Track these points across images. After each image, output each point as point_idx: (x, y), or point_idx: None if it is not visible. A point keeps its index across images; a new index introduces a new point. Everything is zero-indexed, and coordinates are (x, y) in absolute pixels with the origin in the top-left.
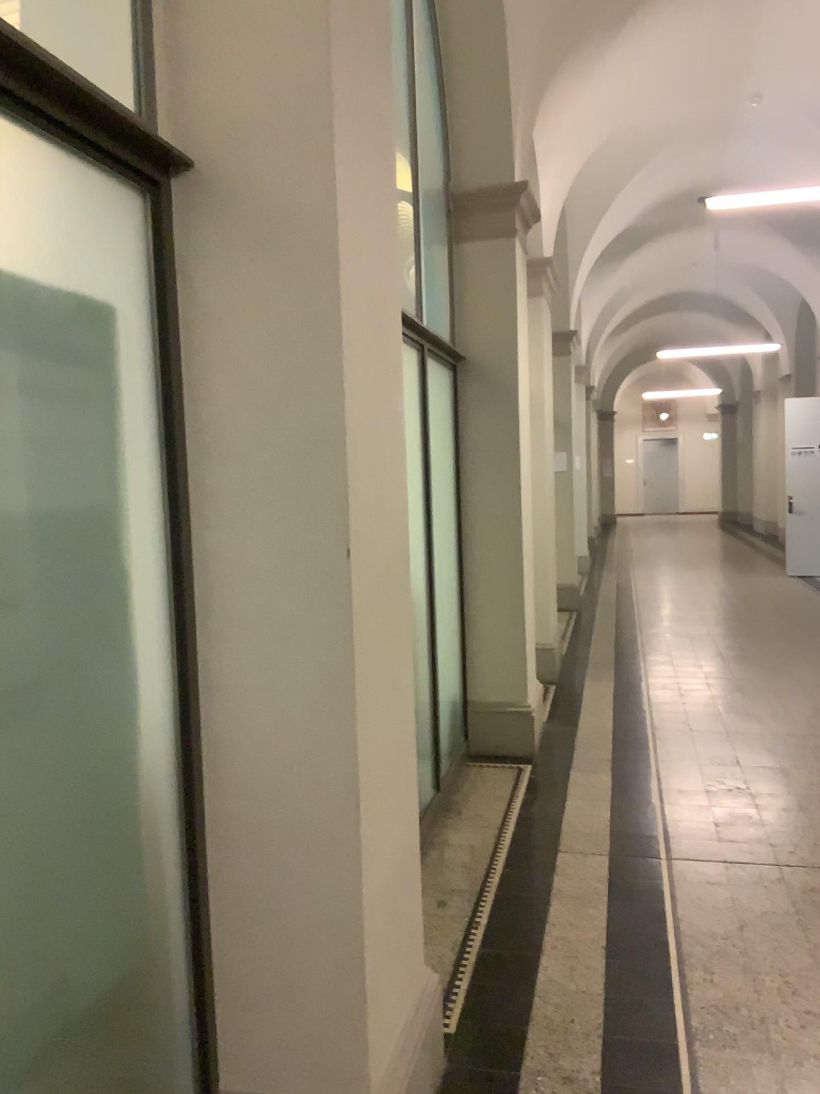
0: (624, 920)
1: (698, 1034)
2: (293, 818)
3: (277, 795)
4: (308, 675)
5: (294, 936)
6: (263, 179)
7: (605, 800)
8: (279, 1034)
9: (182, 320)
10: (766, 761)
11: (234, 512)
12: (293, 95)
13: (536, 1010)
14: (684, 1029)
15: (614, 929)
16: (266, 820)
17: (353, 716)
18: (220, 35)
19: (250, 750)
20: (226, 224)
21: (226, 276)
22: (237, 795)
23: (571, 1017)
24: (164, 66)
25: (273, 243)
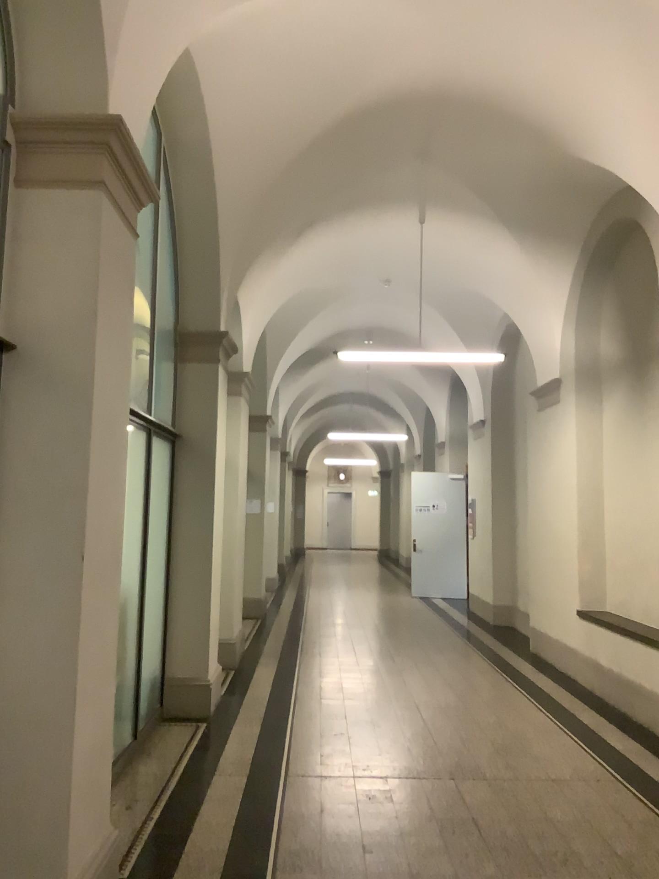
0: (249, 811)
1: (279, 867)
2: (35, 714)
3: (27, 700)
4: (53, 628)
5: (28, 787)
6: (55, 360)
7: (251, 742)
8: (12, 851)
9: (0, 429)
10: (361, 715)
11: (19, 534)
12: (75, 321)
13: (181, 861)
14: (272, 866)
15: (241, 816)
16: (18, 715)
17: (77, 651)
18: (39, 286)
19: (13, 673)
20: (31, 380)
21: (29, 407)
22: (2, 700)
23: (203, 863)
24: (6, 297)
25: (57, 393)
